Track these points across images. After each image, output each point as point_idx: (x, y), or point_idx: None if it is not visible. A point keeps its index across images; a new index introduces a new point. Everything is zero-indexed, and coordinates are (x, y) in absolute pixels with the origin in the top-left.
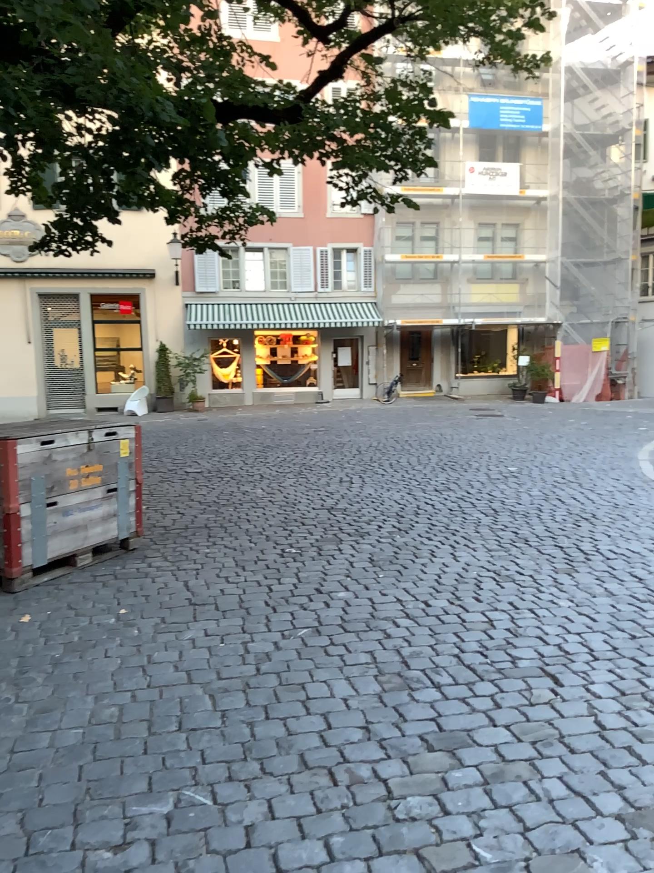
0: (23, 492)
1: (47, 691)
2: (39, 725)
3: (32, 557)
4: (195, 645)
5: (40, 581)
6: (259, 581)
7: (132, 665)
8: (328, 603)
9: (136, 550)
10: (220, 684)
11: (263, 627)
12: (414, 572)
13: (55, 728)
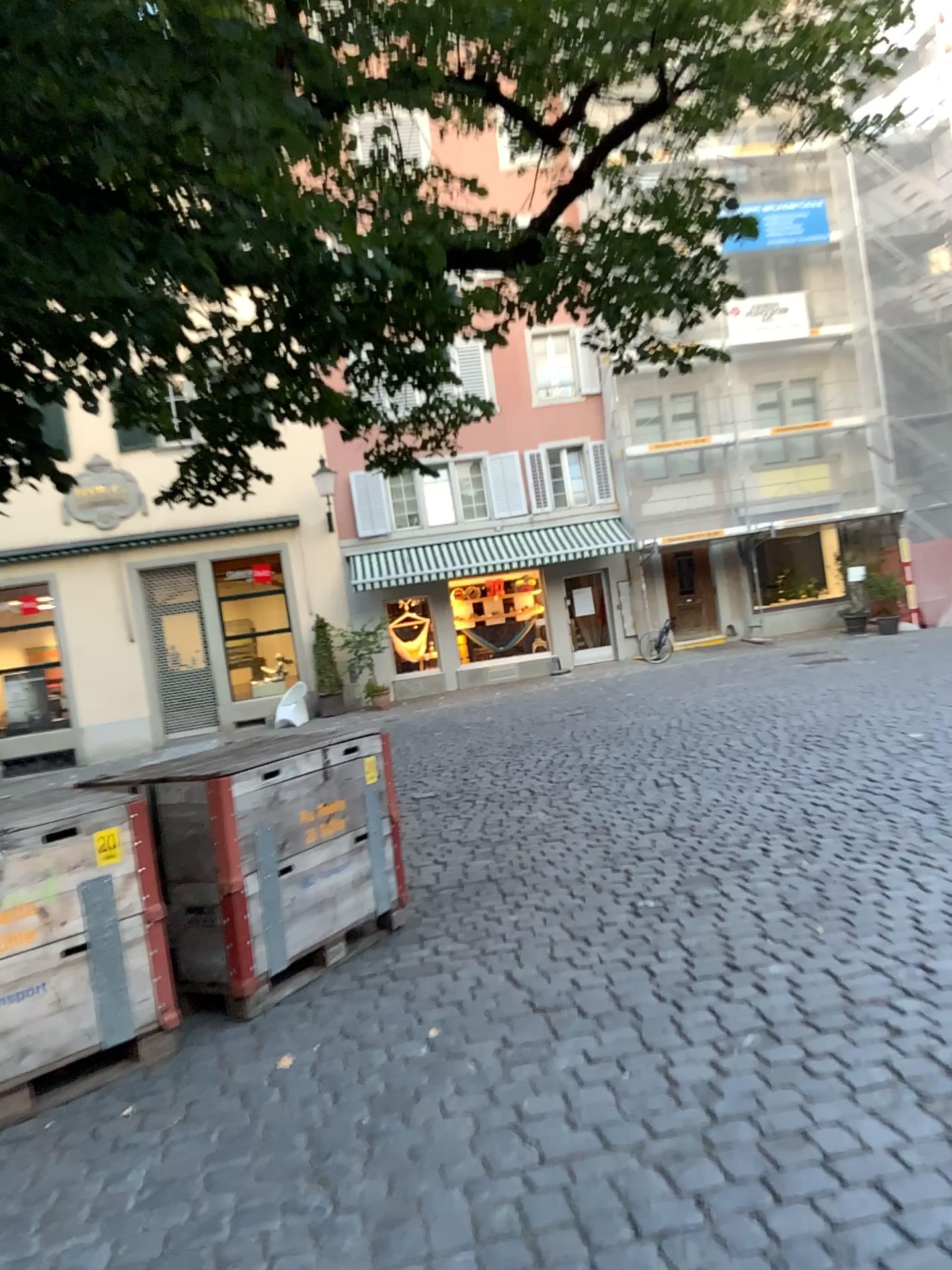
0: (245, 857)
1: (382, 1191)
2: (397, 1258)
3: (268, 960)
4: (587, 1082)
5: (281, 997)
6: (627, 958)
7: (499, 1127)
8: (761, 983)
9: (405, 929)
10: (667, 1148)
11: (681, 1038)
12: (871, 915)
13: (428, 1261)
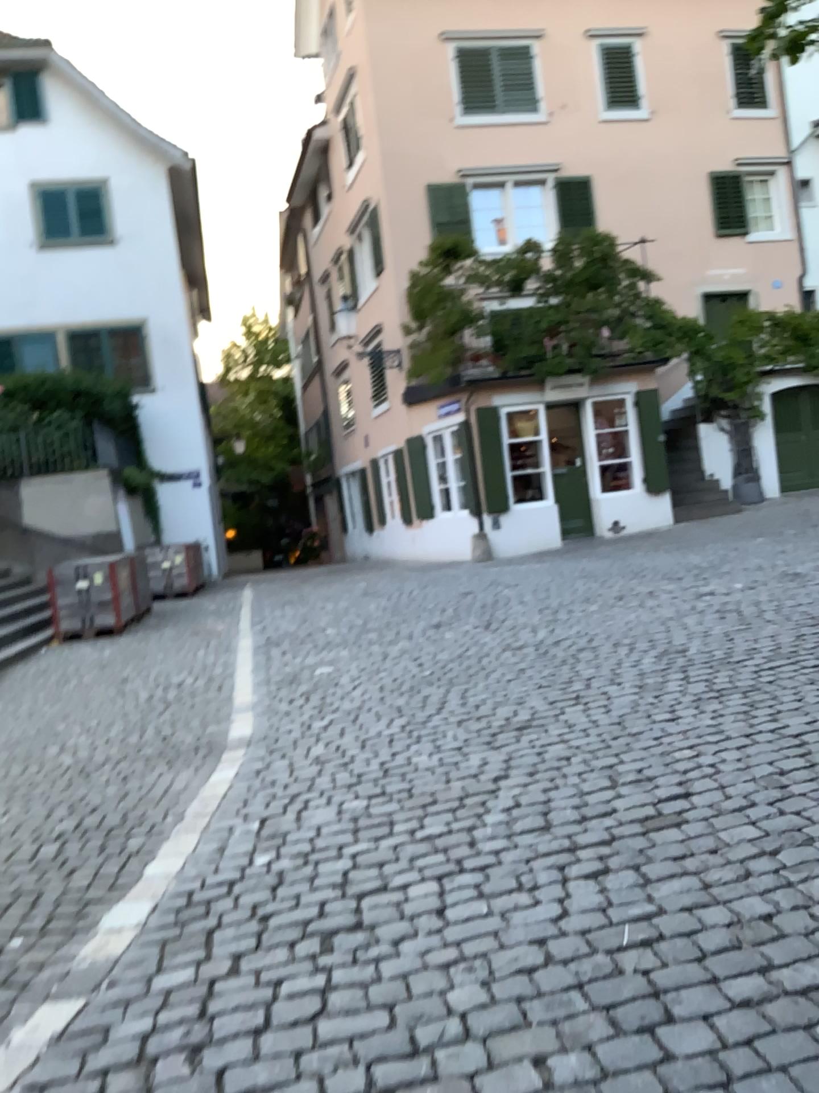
0: None
1: None
2: None
3: None
4: None
5: None
6: None
7: None
8: None
9: None
10: None
11: None
12: None
13: None
